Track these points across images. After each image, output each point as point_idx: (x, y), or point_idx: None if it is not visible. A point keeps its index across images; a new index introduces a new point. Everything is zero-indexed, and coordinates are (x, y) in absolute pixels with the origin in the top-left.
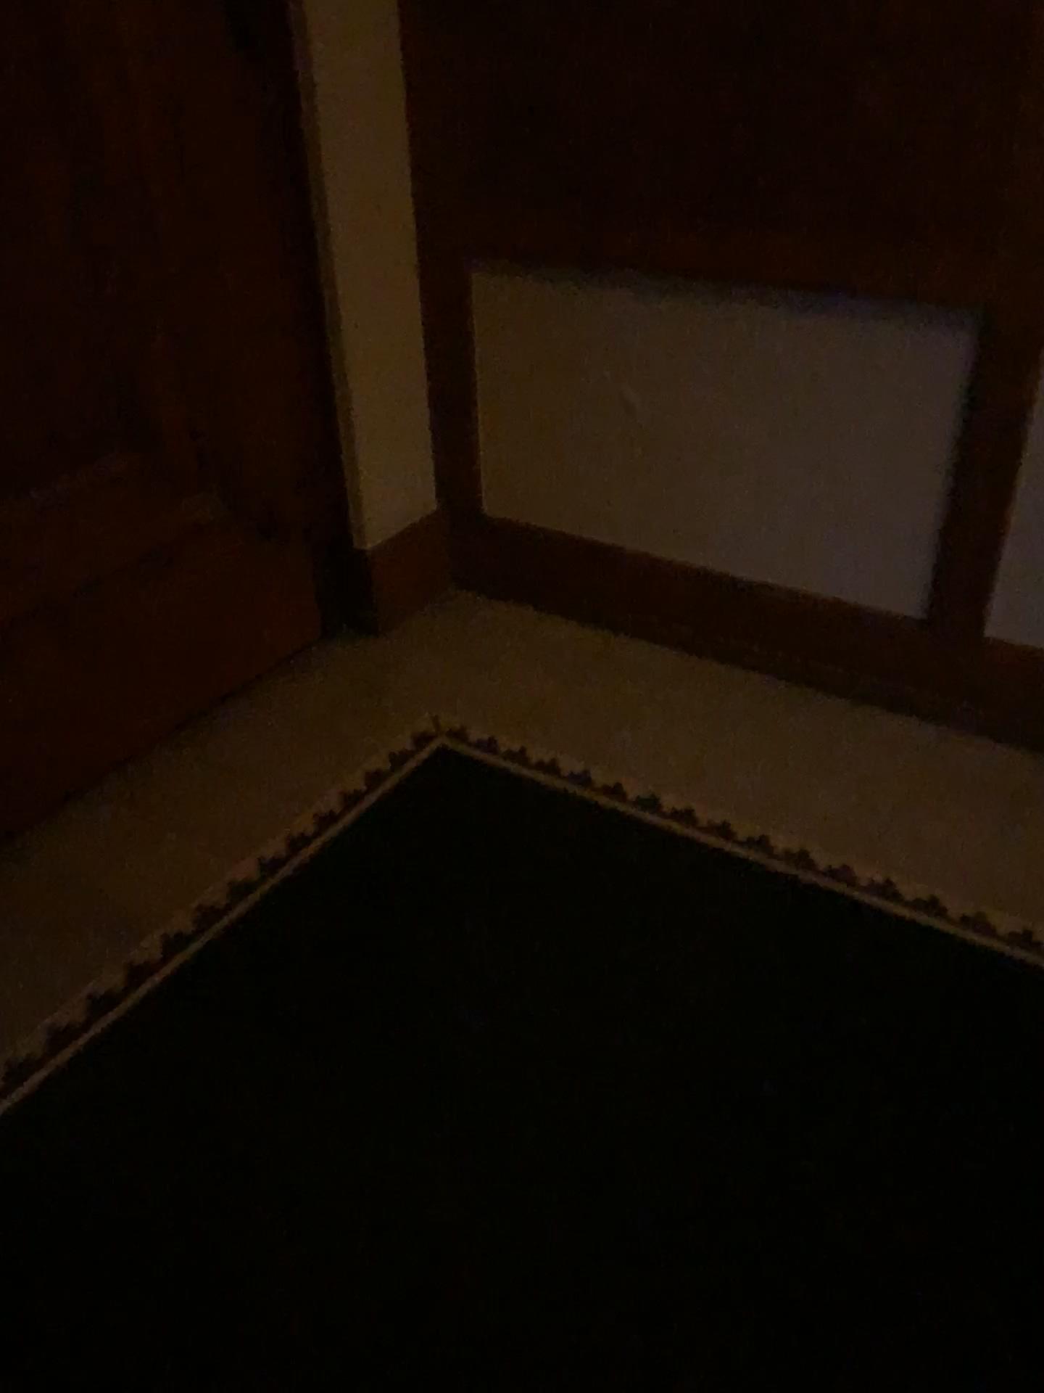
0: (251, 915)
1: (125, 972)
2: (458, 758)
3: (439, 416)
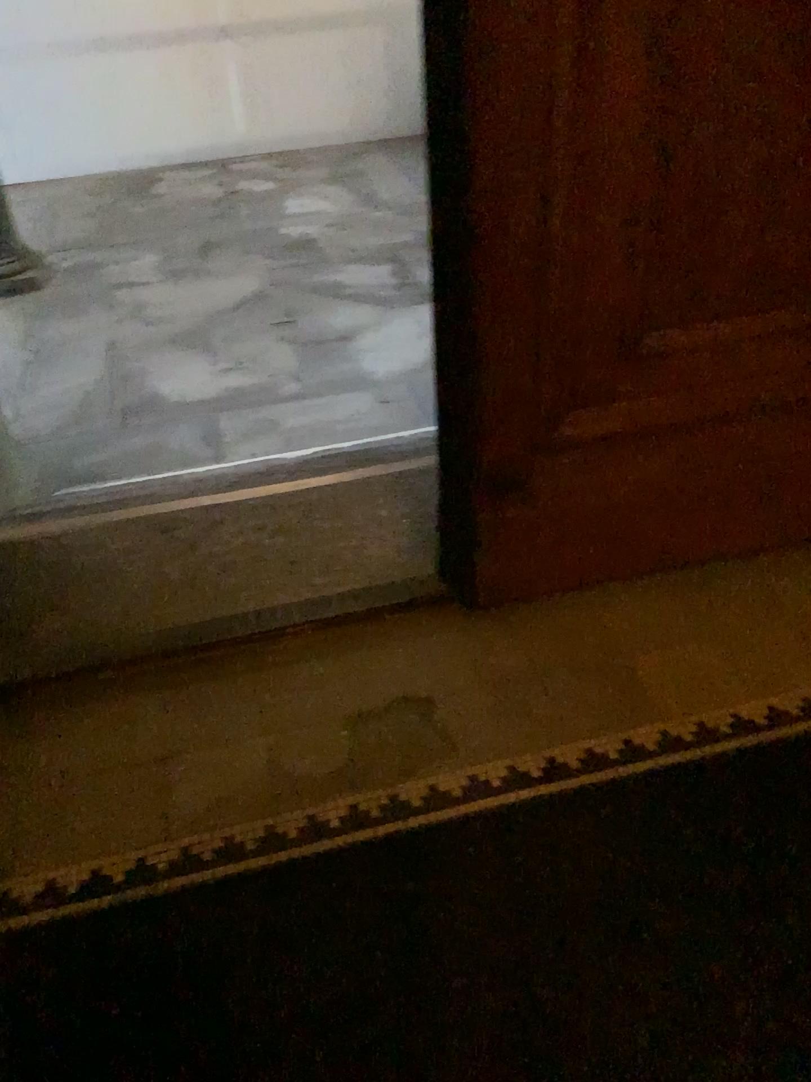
0: (746, 751)
1: (626, 741)
2: None
3: None
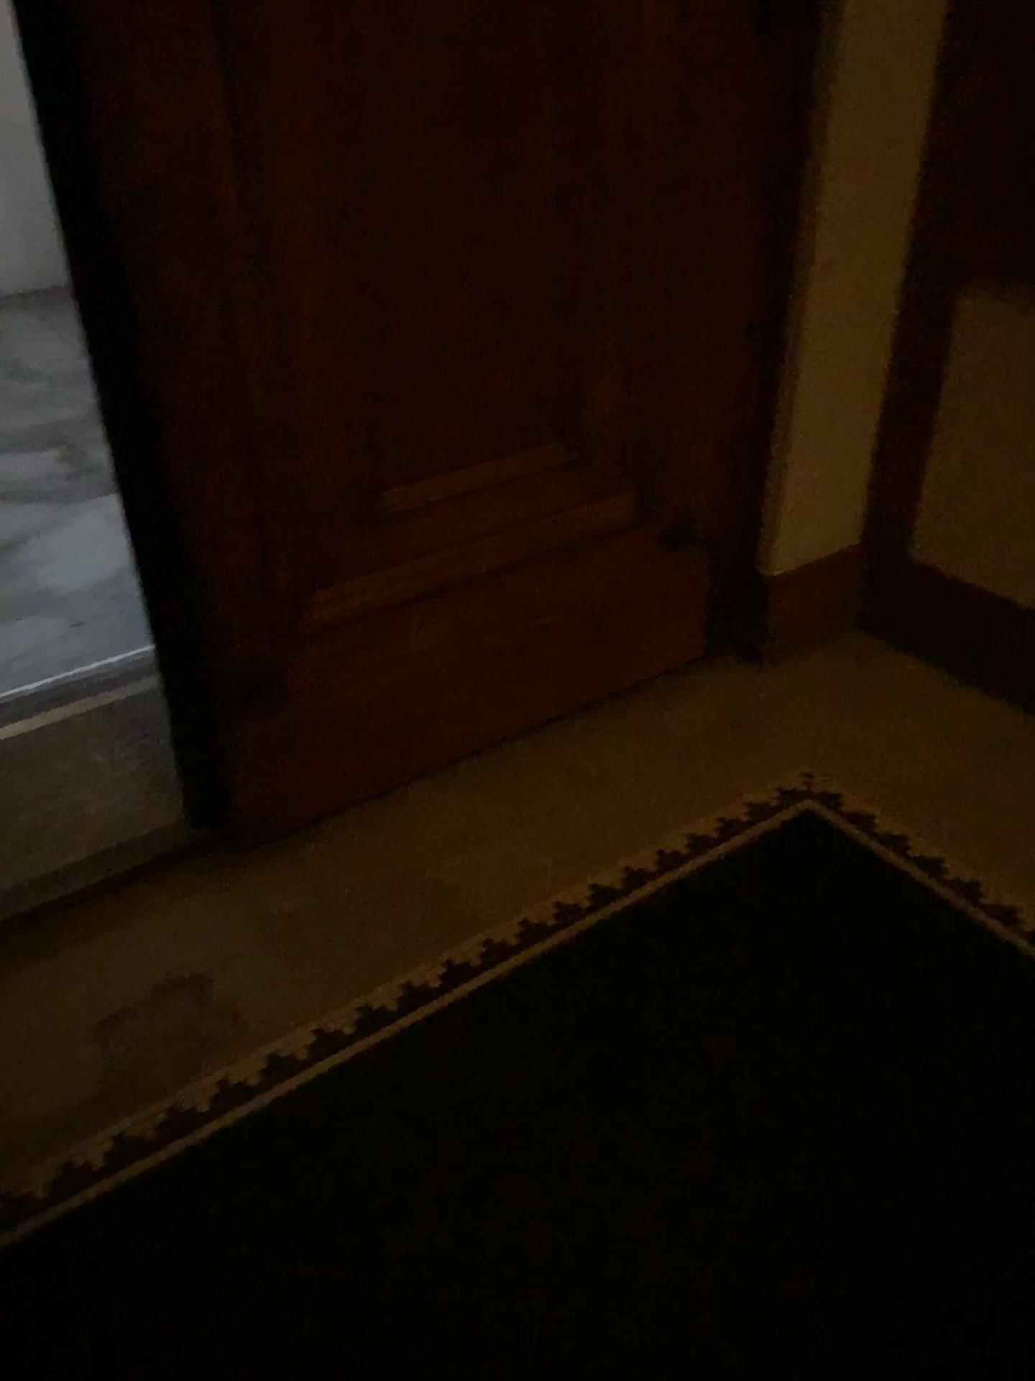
0: (575, 937)
1: (443, 959)
2: (824, 823)
3: (883, 445)
